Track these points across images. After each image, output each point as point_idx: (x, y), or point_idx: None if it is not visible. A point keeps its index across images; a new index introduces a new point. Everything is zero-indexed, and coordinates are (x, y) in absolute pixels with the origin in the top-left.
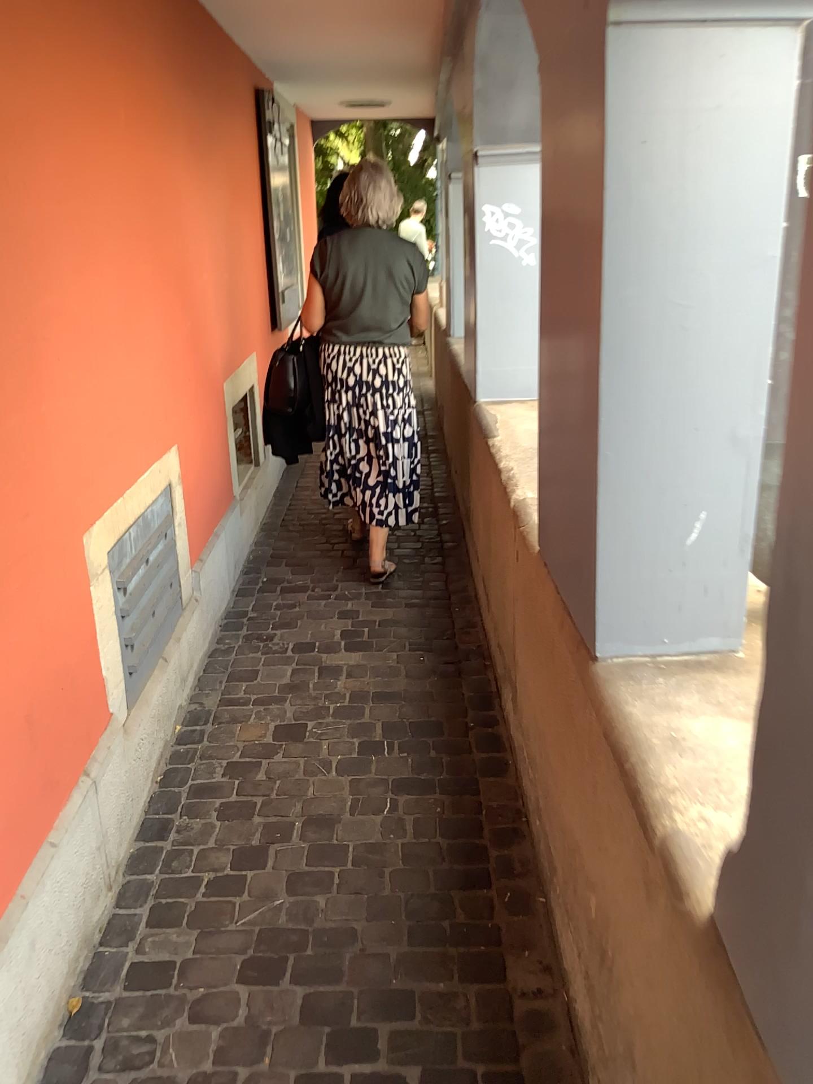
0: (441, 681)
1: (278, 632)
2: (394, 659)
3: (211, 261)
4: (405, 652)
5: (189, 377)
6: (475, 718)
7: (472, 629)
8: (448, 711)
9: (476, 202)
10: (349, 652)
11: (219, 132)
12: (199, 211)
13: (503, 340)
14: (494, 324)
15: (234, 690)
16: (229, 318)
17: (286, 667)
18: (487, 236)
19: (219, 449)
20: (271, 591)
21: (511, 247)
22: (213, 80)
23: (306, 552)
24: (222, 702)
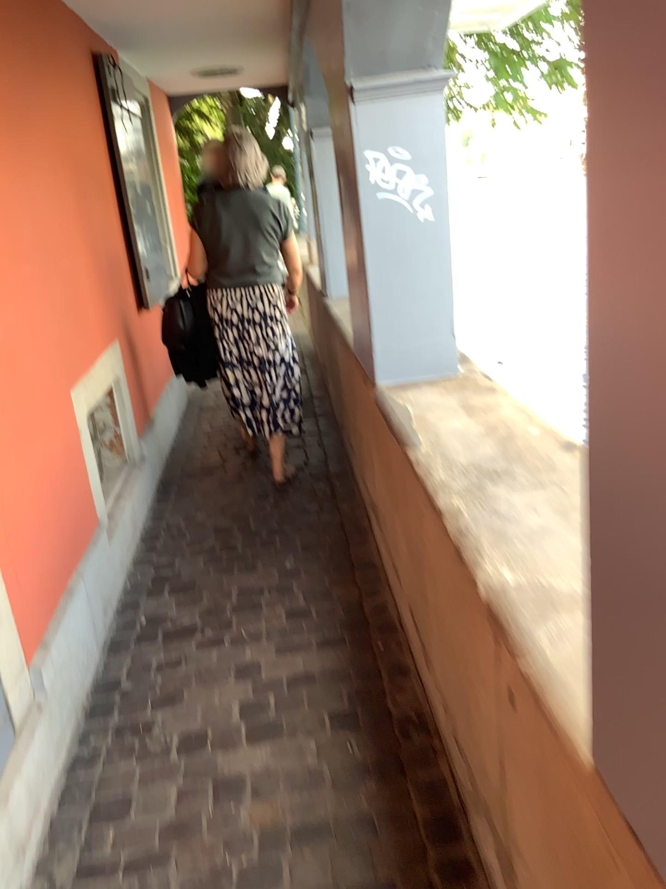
0: (380, 784)
1: (161, 713)
2: (312, 748)
3: (34, 248)
4: (325, 735)
5: (1, 410)
6: (437, 863)
7: (403, 681)
8: (397, 849)
9: (356, 151)
10: (253, 743)
11: (37, 92)
12: (4, 186)
13: (405, 317)
14: (391, 296)
15: (97, 844)
16: (74, 312)
17: (170, 782)
18: (374, 190)
19: (71, 476)
20: (152, 639)
21: (406, 202)
22: (24, 29)
23: (193, 570)
24: (80, 870)
